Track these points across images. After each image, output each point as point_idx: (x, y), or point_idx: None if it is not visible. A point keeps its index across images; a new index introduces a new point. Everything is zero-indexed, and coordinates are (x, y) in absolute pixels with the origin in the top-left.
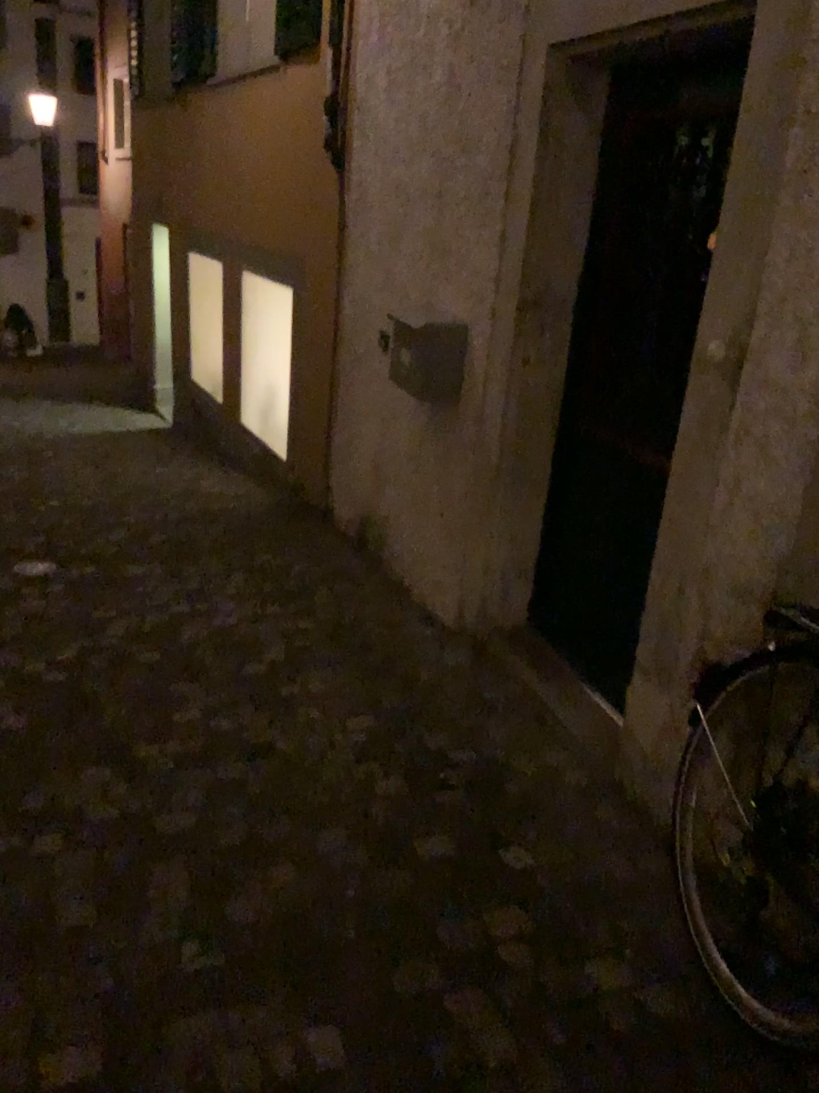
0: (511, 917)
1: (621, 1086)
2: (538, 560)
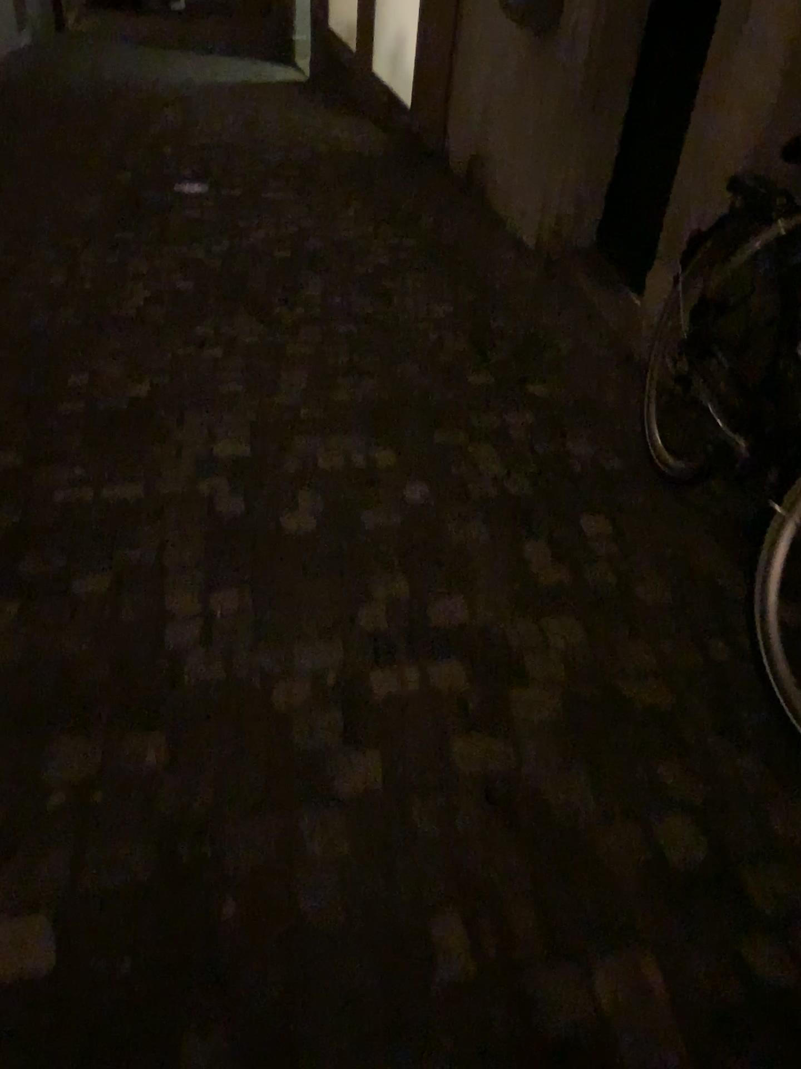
0: (522, 413)
1: (567, 490)
2: (609, 188)
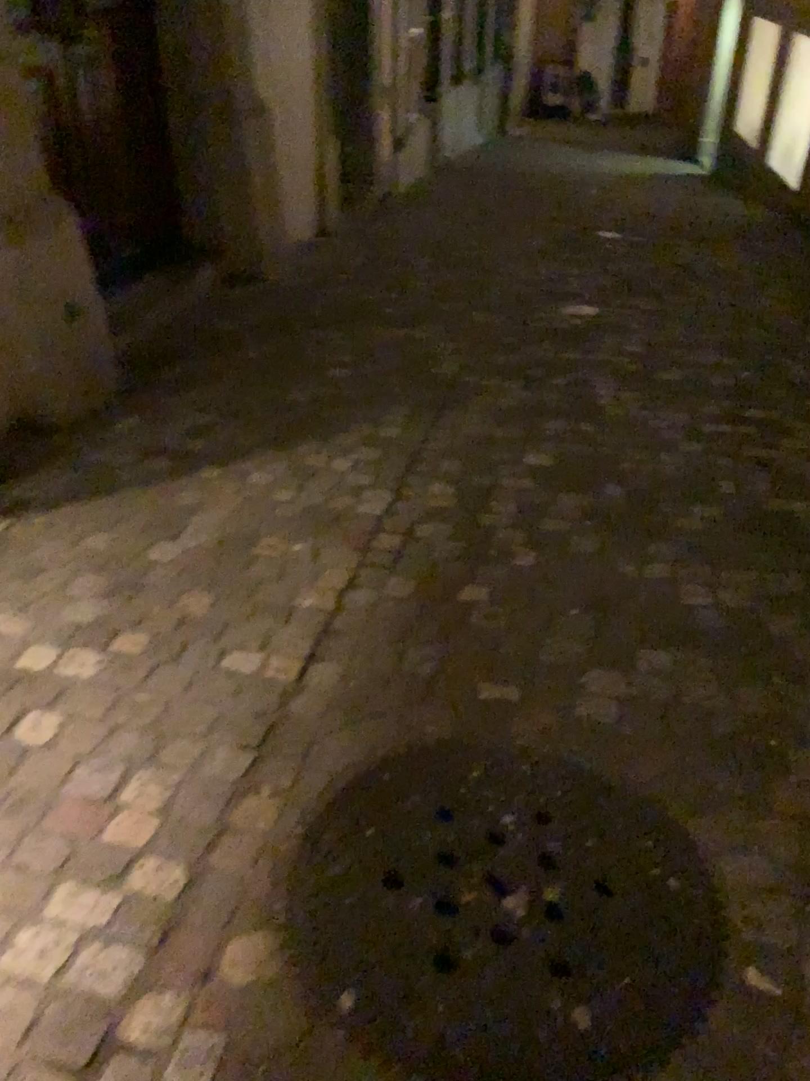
0: None
1: None
2: None
